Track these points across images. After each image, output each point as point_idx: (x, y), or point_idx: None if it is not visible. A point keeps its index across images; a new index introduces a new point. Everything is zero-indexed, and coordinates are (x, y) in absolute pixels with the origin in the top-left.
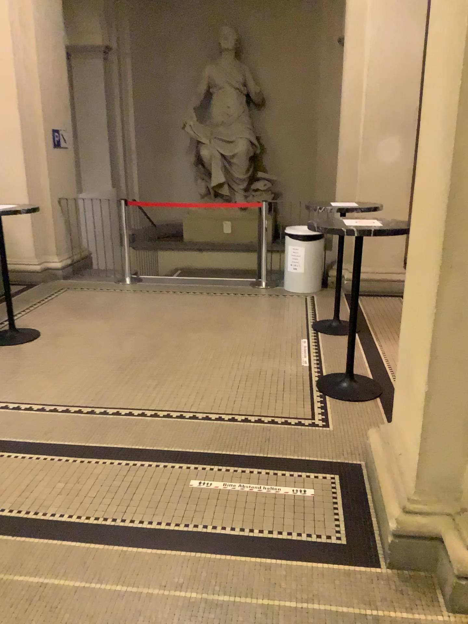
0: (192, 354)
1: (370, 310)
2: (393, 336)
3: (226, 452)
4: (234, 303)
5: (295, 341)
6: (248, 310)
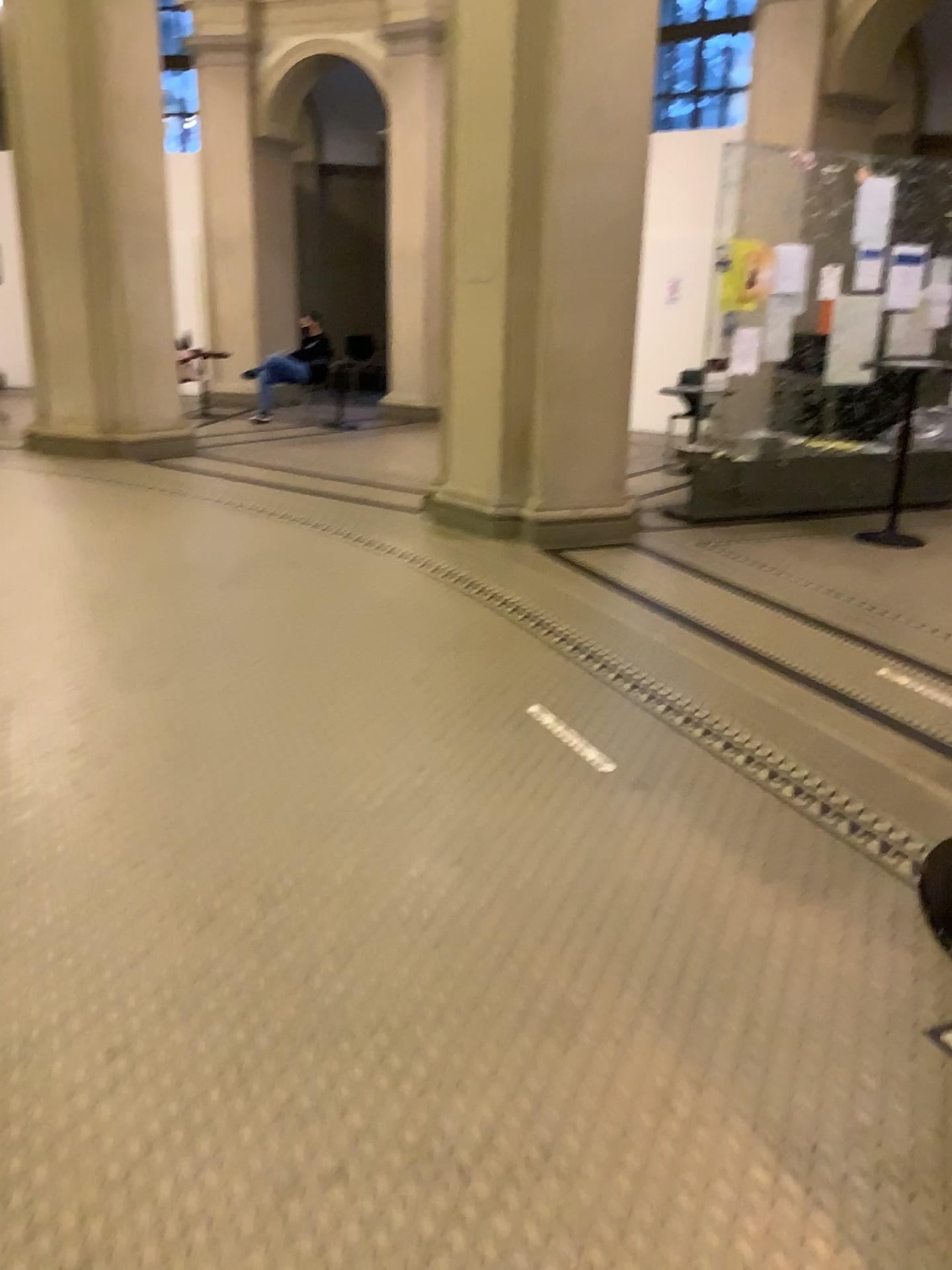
0: None
1: None
2: None
3: None
4: None
5: None
6: None
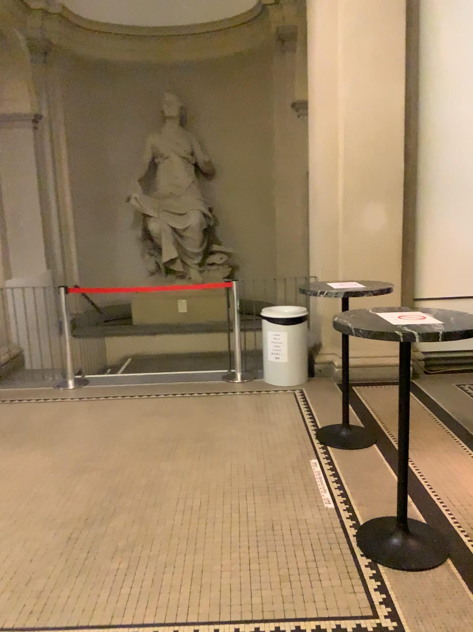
0: (172, 501)
1: (377, 407)
2: (419, 445)
3: None
4: (211, 410)
5: (304, 465)
6: (231, 419)
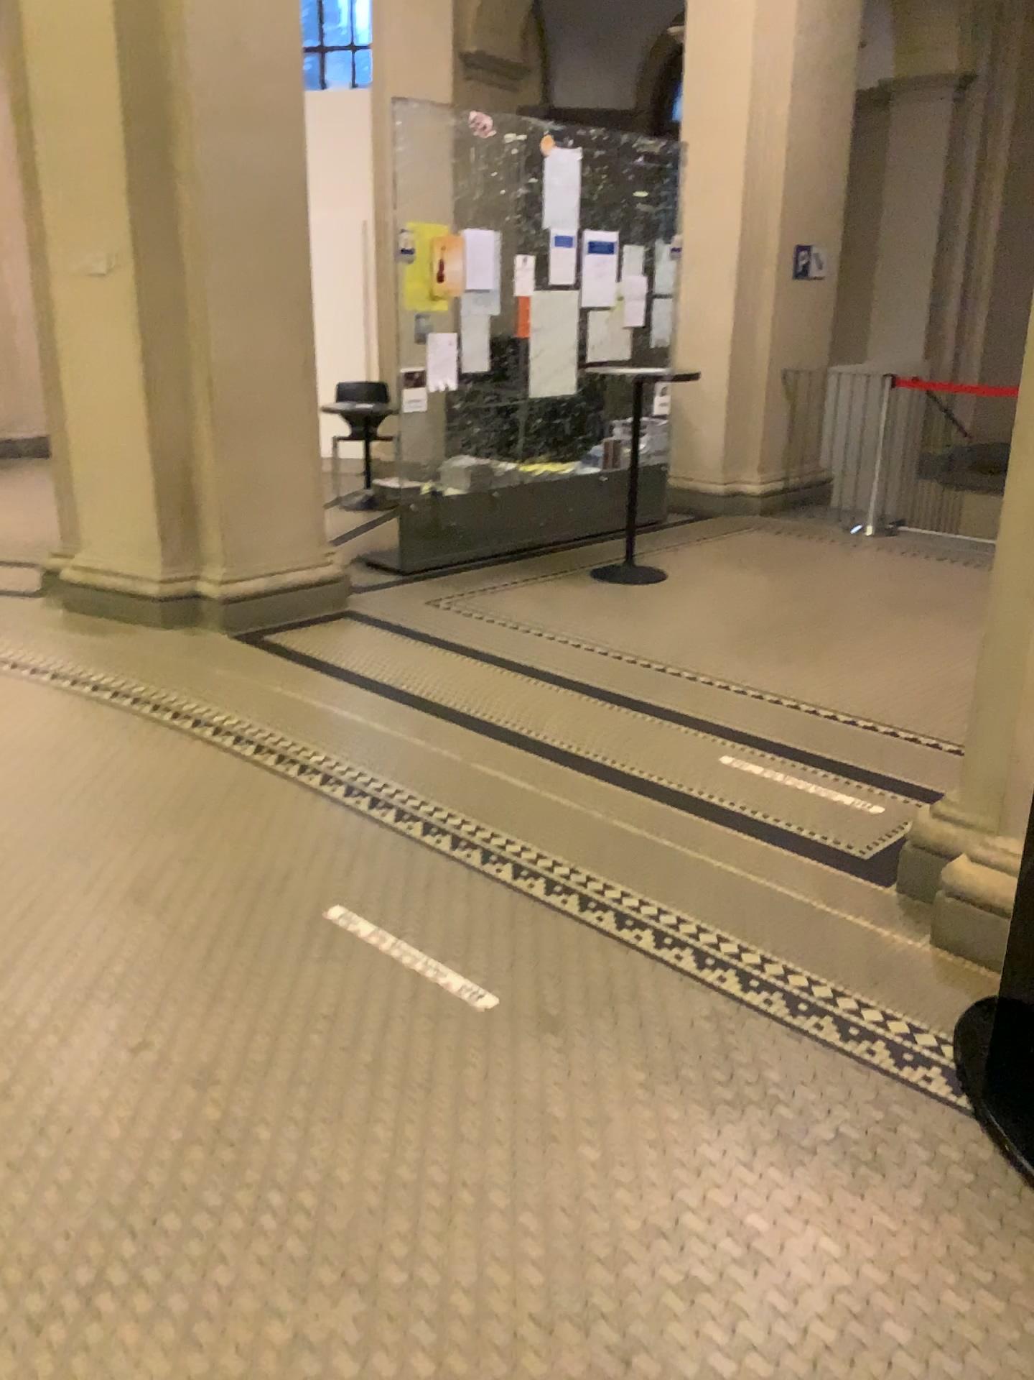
0: (874, 639)
1: None
2: None
3: (803, 746)
4: None
5: None
6: None
